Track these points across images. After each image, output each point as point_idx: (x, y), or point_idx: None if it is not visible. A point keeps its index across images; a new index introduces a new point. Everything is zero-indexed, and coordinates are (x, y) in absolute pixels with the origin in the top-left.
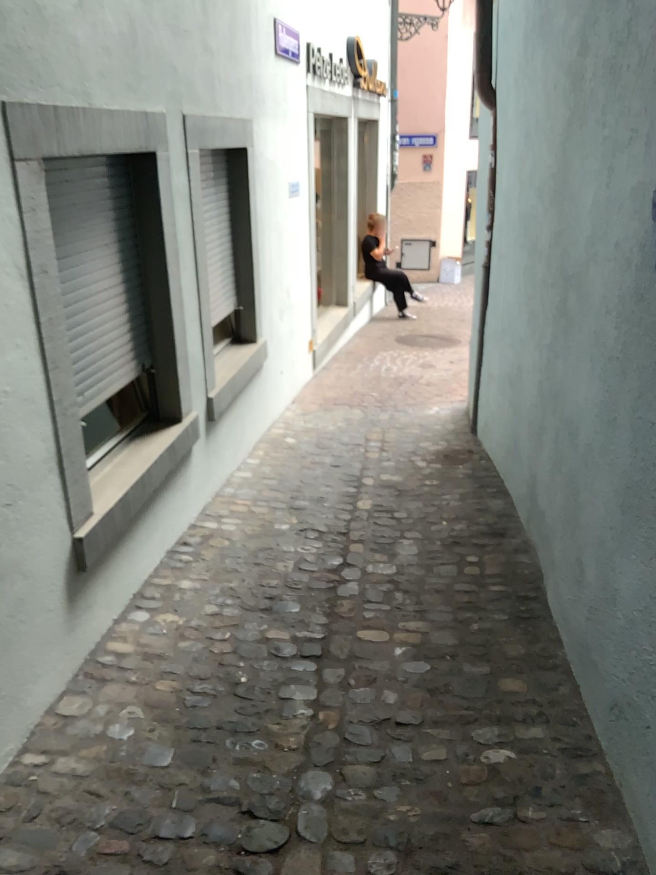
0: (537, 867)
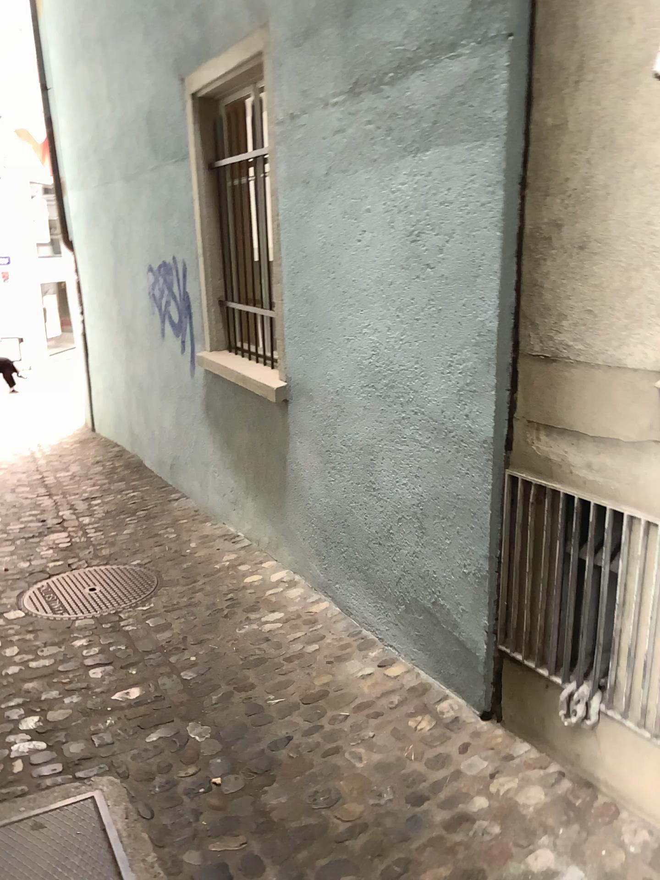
0: (151, 503)
